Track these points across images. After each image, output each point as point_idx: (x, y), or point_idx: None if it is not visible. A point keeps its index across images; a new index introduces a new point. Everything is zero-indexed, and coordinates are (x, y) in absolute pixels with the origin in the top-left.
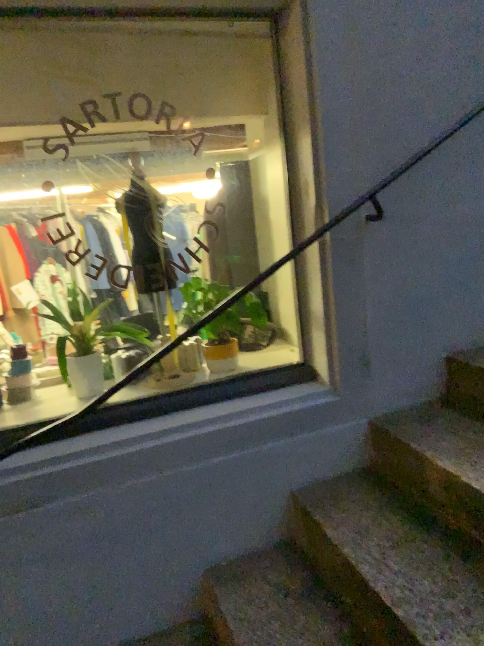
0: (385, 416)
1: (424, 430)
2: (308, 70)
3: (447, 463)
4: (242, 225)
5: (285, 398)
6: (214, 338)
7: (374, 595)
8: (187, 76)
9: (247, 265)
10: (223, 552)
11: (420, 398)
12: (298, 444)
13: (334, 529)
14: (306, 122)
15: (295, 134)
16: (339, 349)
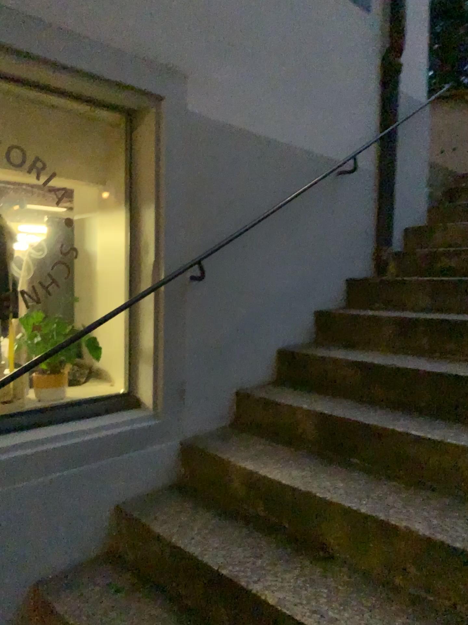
0: (194, 438)
1: (227, 445)
2: (158, 158)
3: (249, 464)
4: (61, 273)
5: (117, 421)
6: (45, 369)
7: (203, 569)
8: (48, 138)
9: (63, 310)
10: (52, 566)
11: (219, 423)
12: (126, 461)
13: (162, 527)
14: (152, 196)
15: (140, 203)
16: (163, 379)
